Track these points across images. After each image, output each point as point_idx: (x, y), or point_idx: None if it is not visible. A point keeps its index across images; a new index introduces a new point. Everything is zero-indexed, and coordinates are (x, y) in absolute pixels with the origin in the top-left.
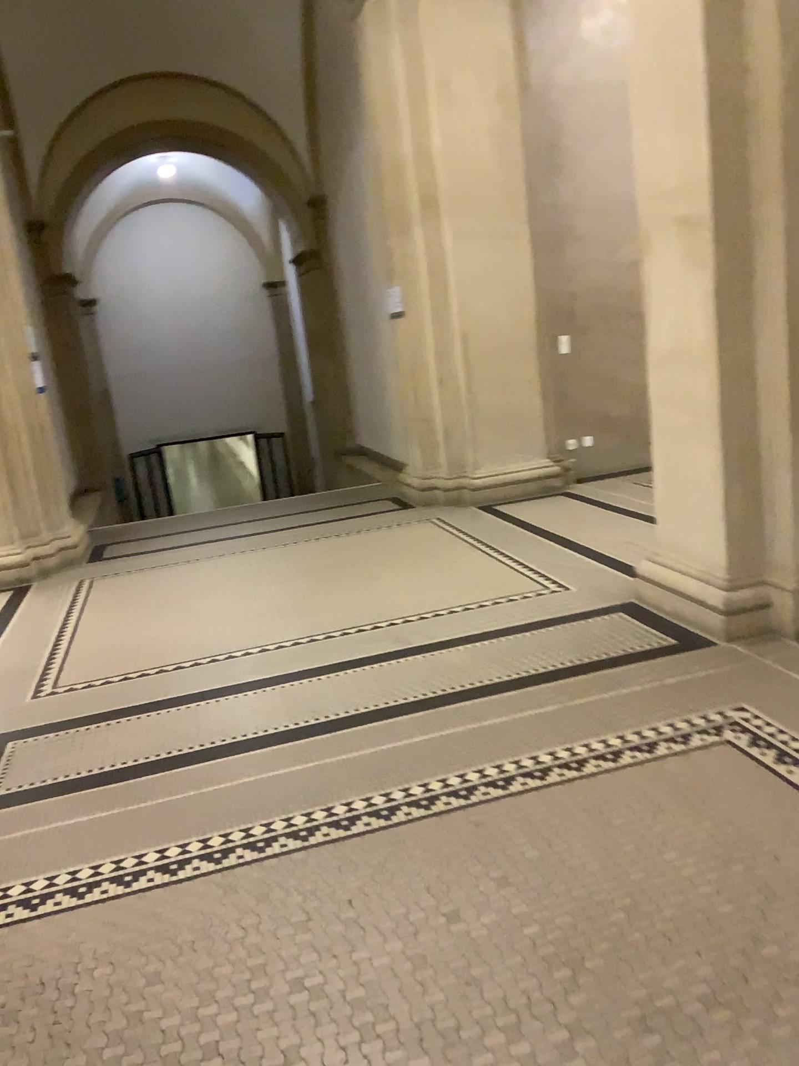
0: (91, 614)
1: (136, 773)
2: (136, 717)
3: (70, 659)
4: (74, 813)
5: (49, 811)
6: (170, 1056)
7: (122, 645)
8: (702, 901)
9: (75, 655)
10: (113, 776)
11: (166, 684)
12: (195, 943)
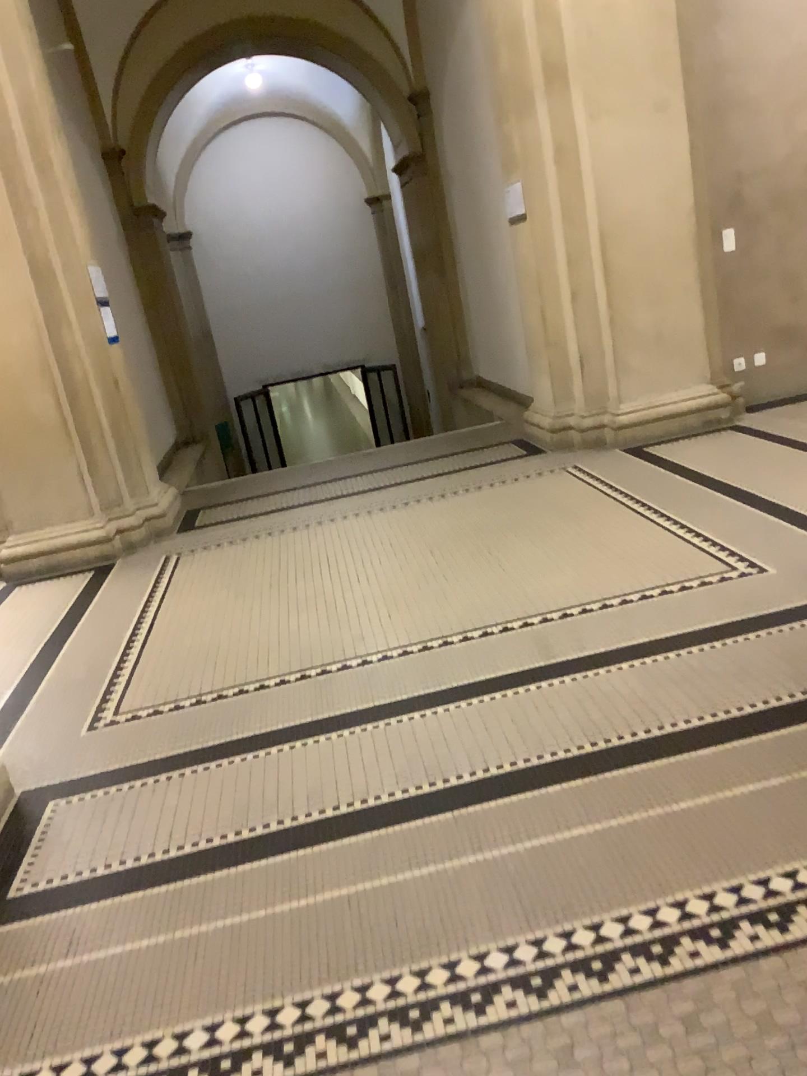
0: (170, 606)
1: (193, 871)
2: (204, 770)
3: (138, 673)
4: (104, 946)
5: (74, 937)
6: None
7: (200, 651)
8: None
9: (145, 668)
10: (163, 877)
11: (245, 715)
12: None
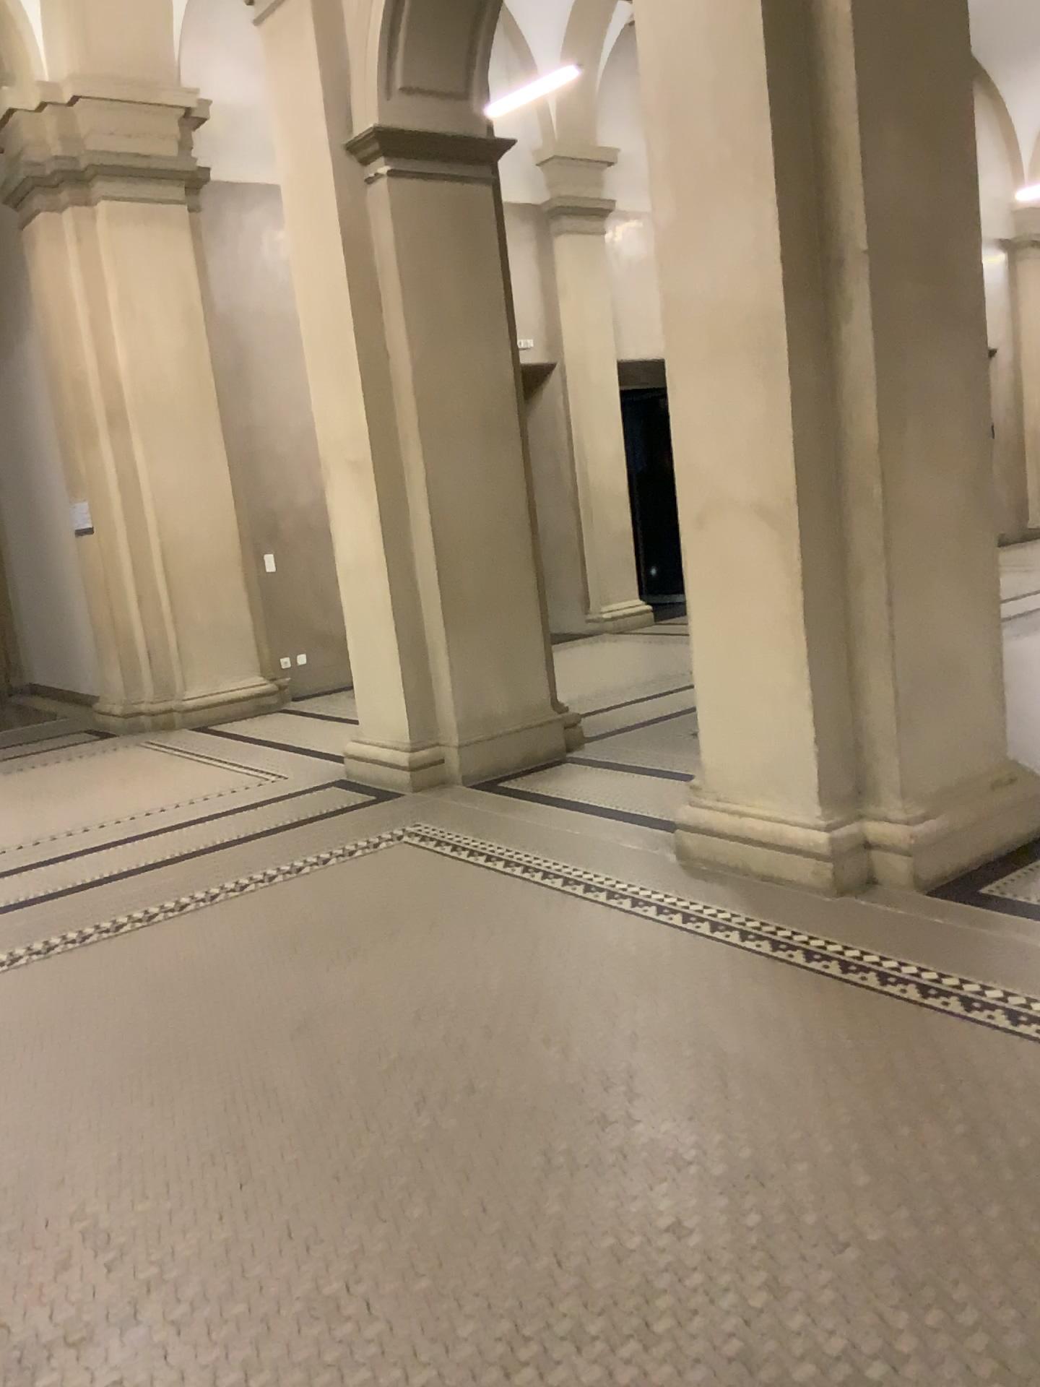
0: None
1: None
2: None
3: None
4: None
5: None
6: (18, 1033)
7: None
8: (375, 909)
9: None
10: None
11: None
12: (11, 994)
